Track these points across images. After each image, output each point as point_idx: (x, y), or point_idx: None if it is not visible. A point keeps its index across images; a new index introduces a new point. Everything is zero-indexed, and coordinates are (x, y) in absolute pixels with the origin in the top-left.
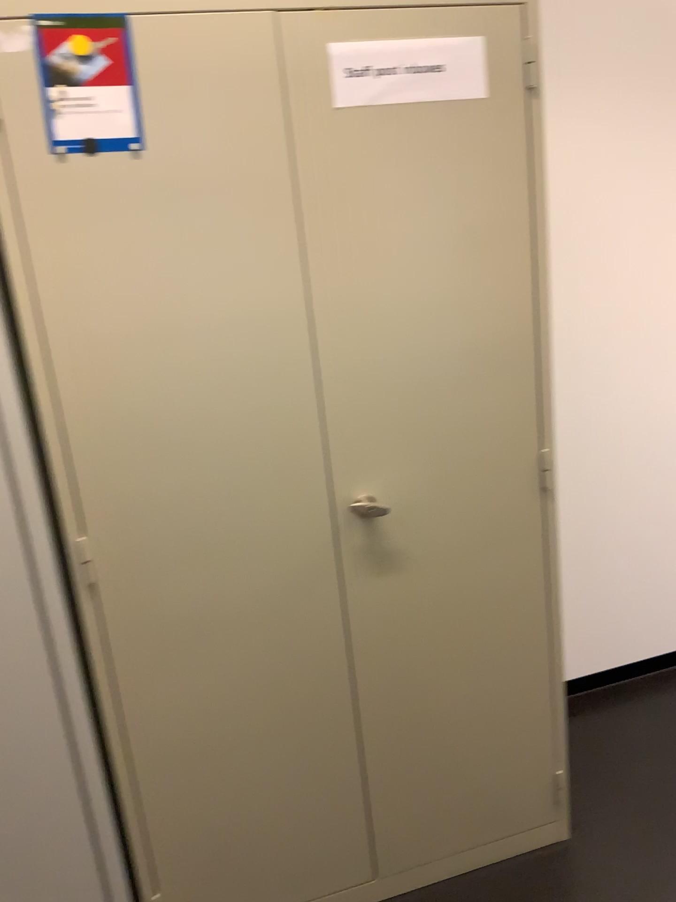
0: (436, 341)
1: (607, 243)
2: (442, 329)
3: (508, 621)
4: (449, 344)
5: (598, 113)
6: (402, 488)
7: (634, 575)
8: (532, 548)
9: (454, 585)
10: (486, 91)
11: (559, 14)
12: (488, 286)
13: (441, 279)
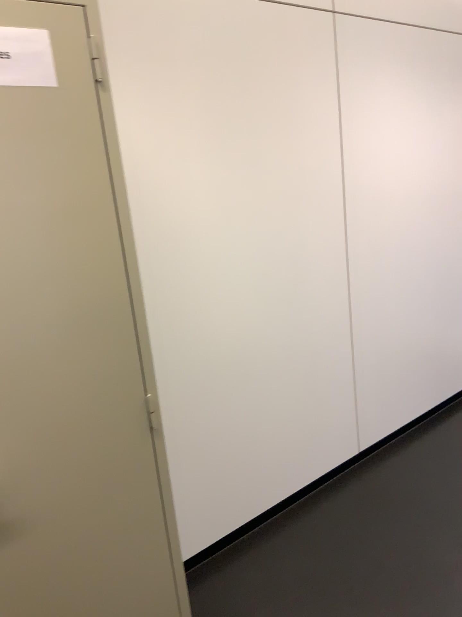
0: (30, 309)
1: (188, 211)
2: (35, 298)
3: (130, 548)
4: (45, 311)
5: (171, 111)
6: (10, 453)
7: (234, 459)
8: (144, 479)
9: (75, 530)
10: (56, 79)
11: (132, 32)
12: (77, 255)
13: (30, 251)
